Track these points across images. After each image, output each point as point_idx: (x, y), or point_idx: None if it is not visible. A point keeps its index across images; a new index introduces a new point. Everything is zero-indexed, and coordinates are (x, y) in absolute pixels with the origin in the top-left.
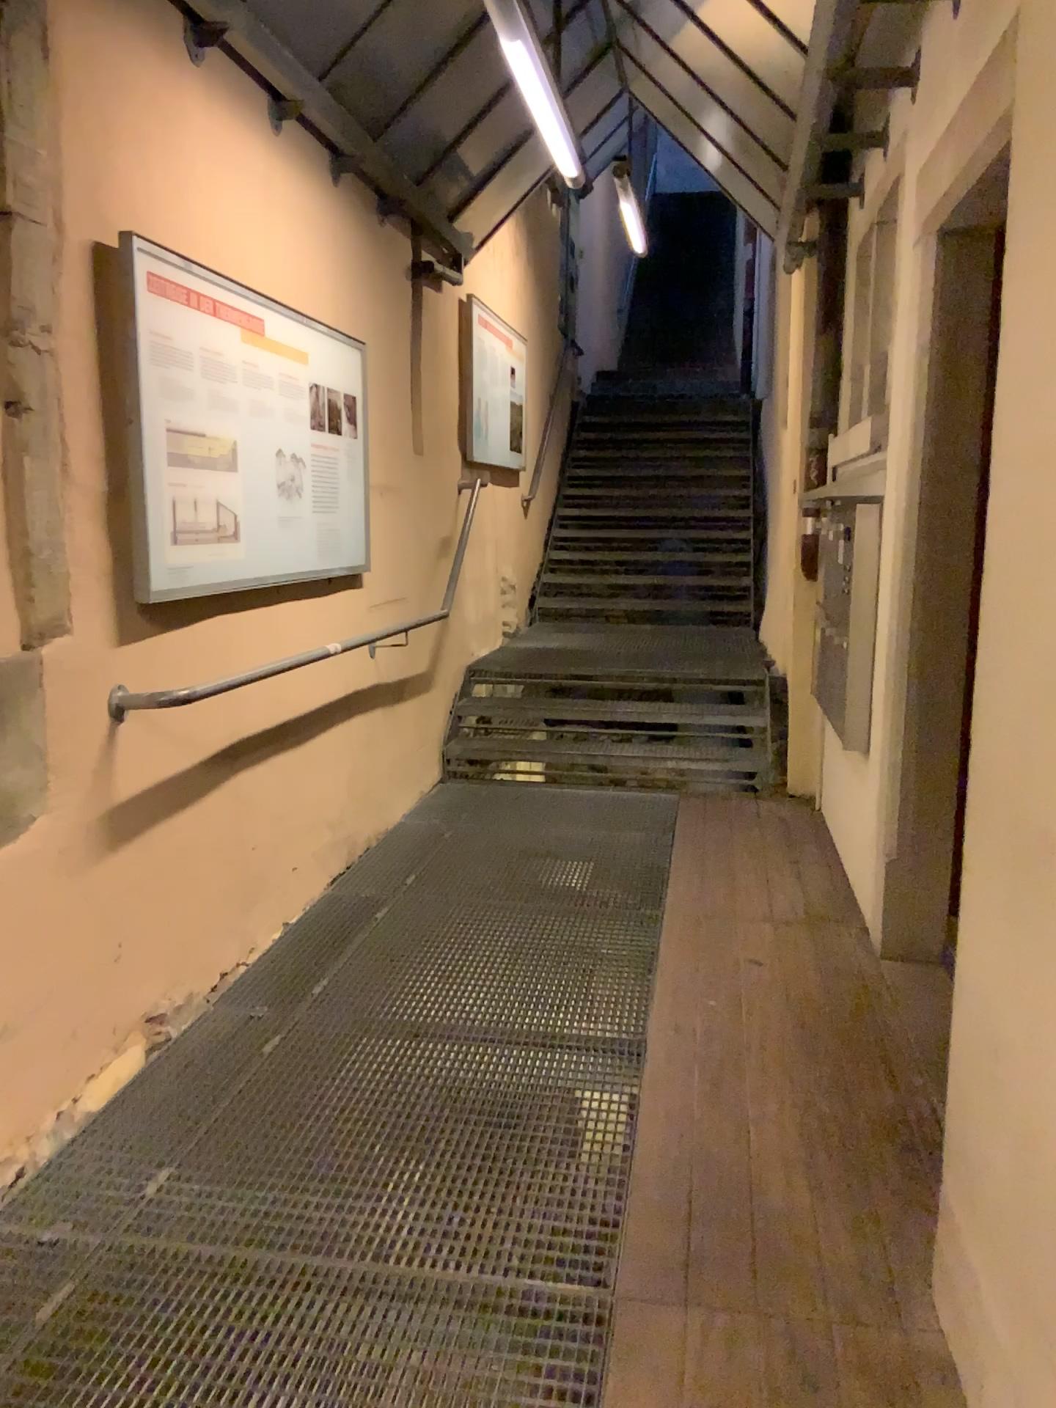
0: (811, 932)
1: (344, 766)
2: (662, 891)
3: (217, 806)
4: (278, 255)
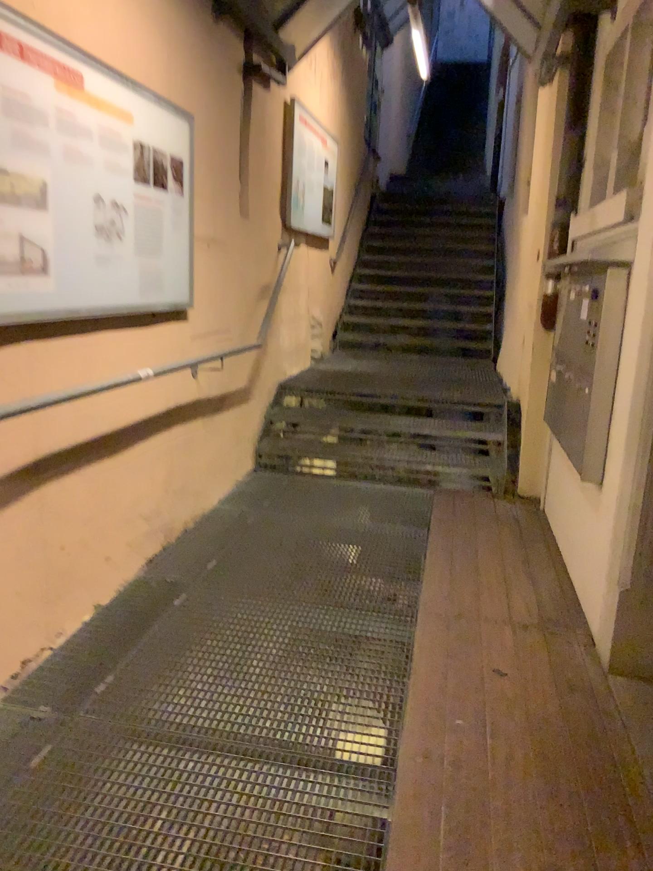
0: (543, 638)
1: (162, 467)
2: (417, 587)
3: (19, 517)
4: (104, 20)
